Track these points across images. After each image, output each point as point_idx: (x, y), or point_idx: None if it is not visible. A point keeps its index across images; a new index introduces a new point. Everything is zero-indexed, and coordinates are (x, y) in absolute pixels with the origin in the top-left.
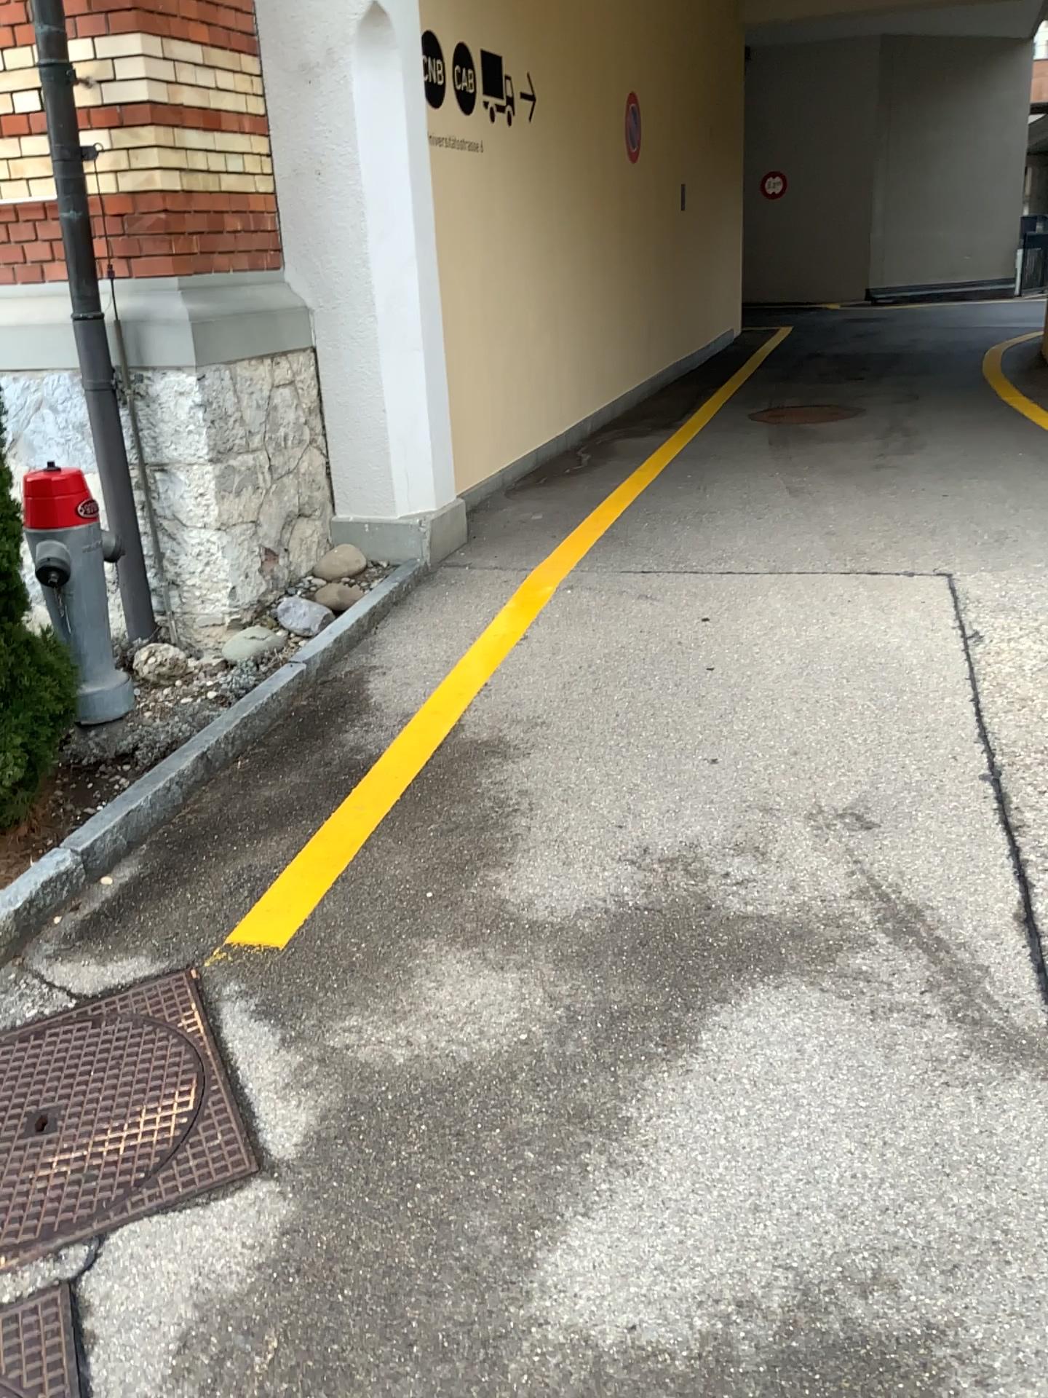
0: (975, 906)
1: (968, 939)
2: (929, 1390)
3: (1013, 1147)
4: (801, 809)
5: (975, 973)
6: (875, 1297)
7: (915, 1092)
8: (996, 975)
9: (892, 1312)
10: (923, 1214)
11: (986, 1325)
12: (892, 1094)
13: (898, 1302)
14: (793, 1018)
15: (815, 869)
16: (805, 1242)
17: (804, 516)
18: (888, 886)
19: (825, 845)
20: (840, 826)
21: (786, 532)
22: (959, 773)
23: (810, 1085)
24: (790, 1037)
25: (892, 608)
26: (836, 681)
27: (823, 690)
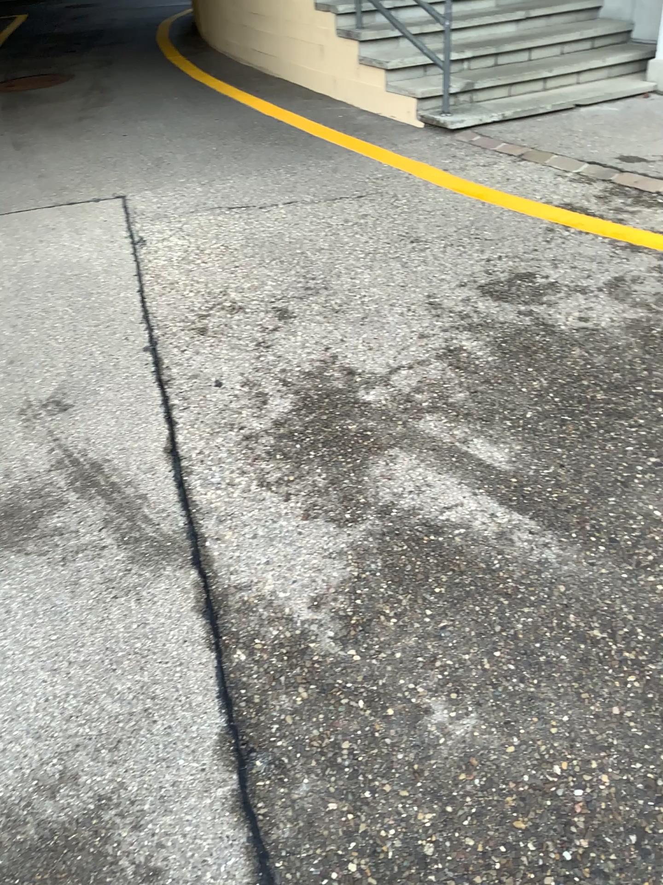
0: (139, 450)
1: (131, 479)
2: (98, 850)
3: (158, 631)
4: (16, 408)
5: (136, 503)
6: (60, 793)
7: (91, 614)
8: (150, 500)
9: (72, 801)
10: (95, 711)
11: (139, 778)
12: (75, 622)
13: (77, 789)
14: (4, 586)
15: (24, 455)
16: (7, 772)
17: (24, 166)
18: (79, 453)
19: (34, 433)
20: (45, 413)
21: (10, 181)
22: (131, 349)
23: (15, 638)
24: (2, 602)
25: (86, 230)
26: (45, 296)
27: (36, 305)
